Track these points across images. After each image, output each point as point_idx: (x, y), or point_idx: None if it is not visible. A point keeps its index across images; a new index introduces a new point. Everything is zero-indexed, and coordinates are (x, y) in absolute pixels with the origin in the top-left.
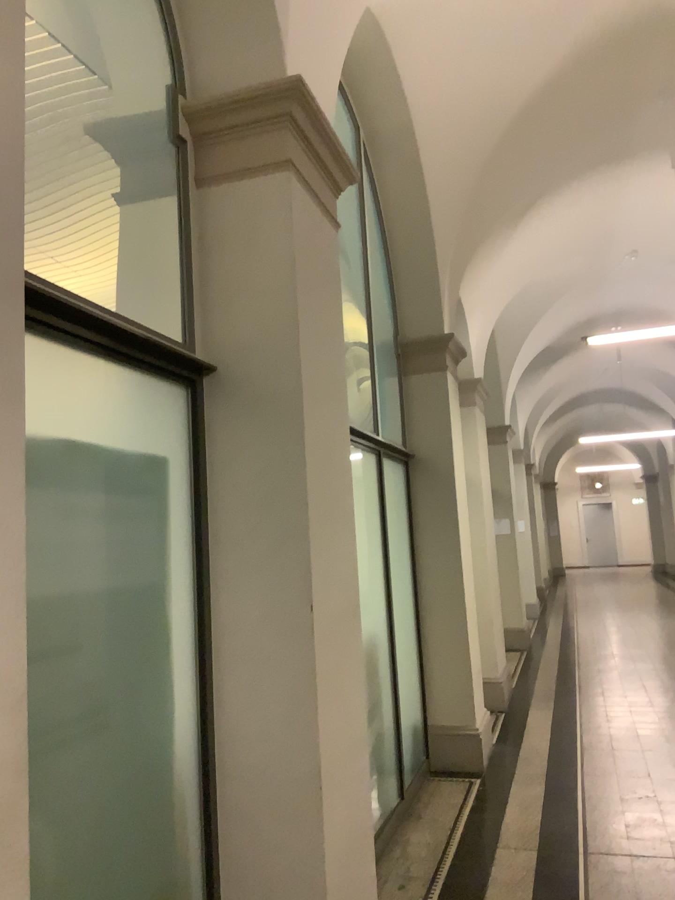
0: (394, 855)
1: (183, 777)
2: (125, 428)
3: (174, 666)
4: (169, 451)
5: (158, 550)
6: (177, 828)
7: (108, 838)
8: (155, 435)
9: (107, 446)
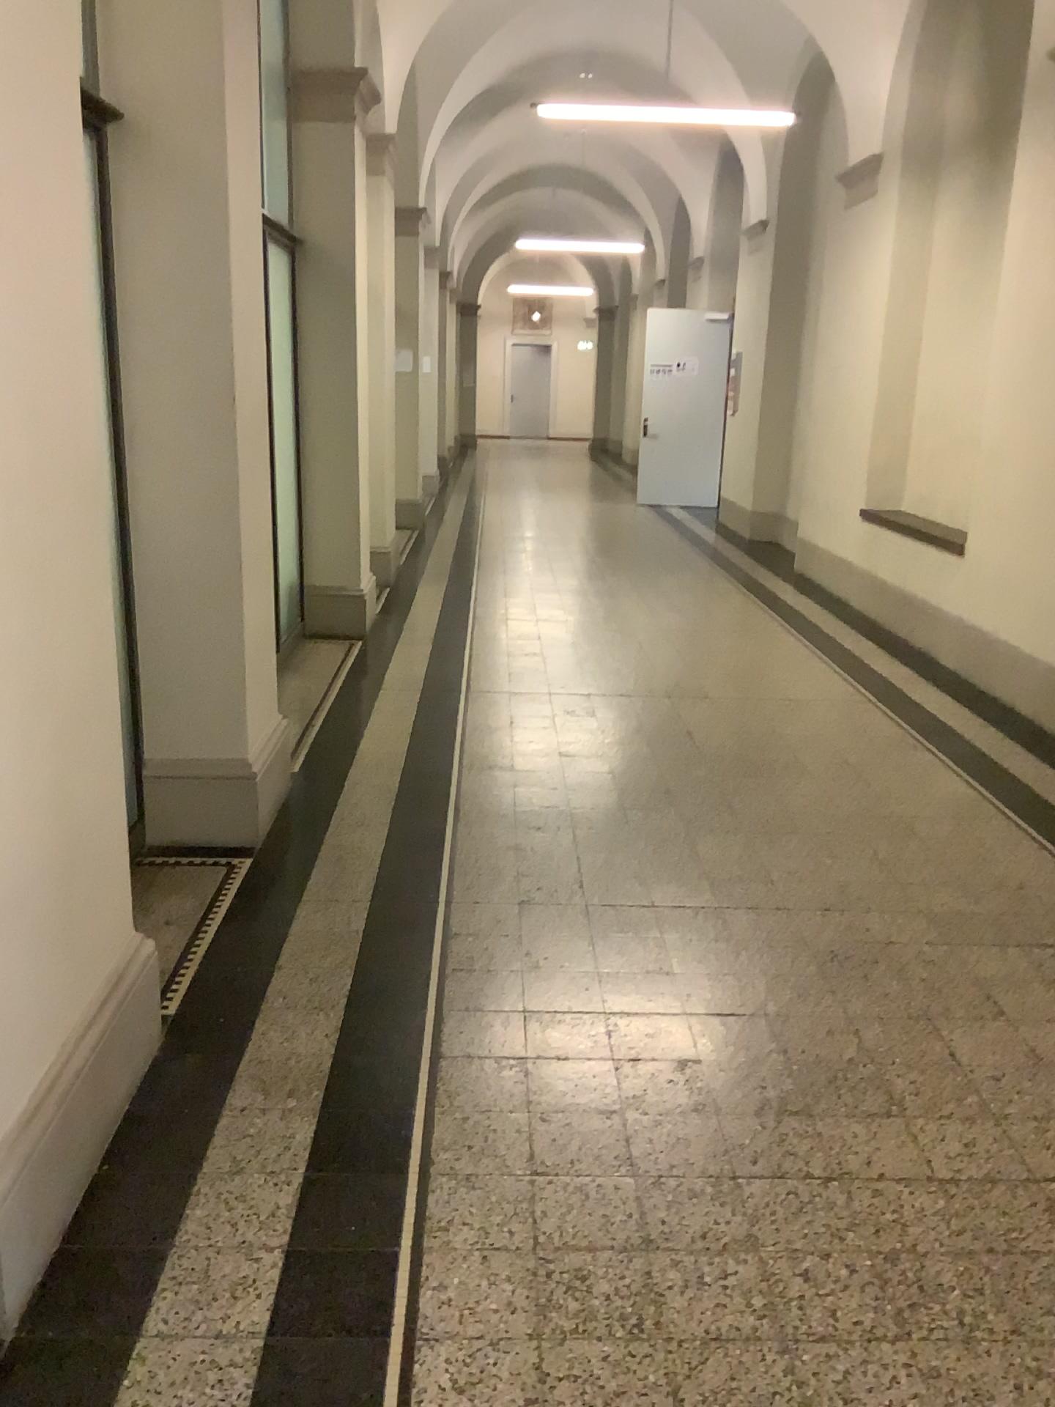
0: None
1: None
2: None
3: None
4: None
5: None
6: None
7: None
8: None
9: None
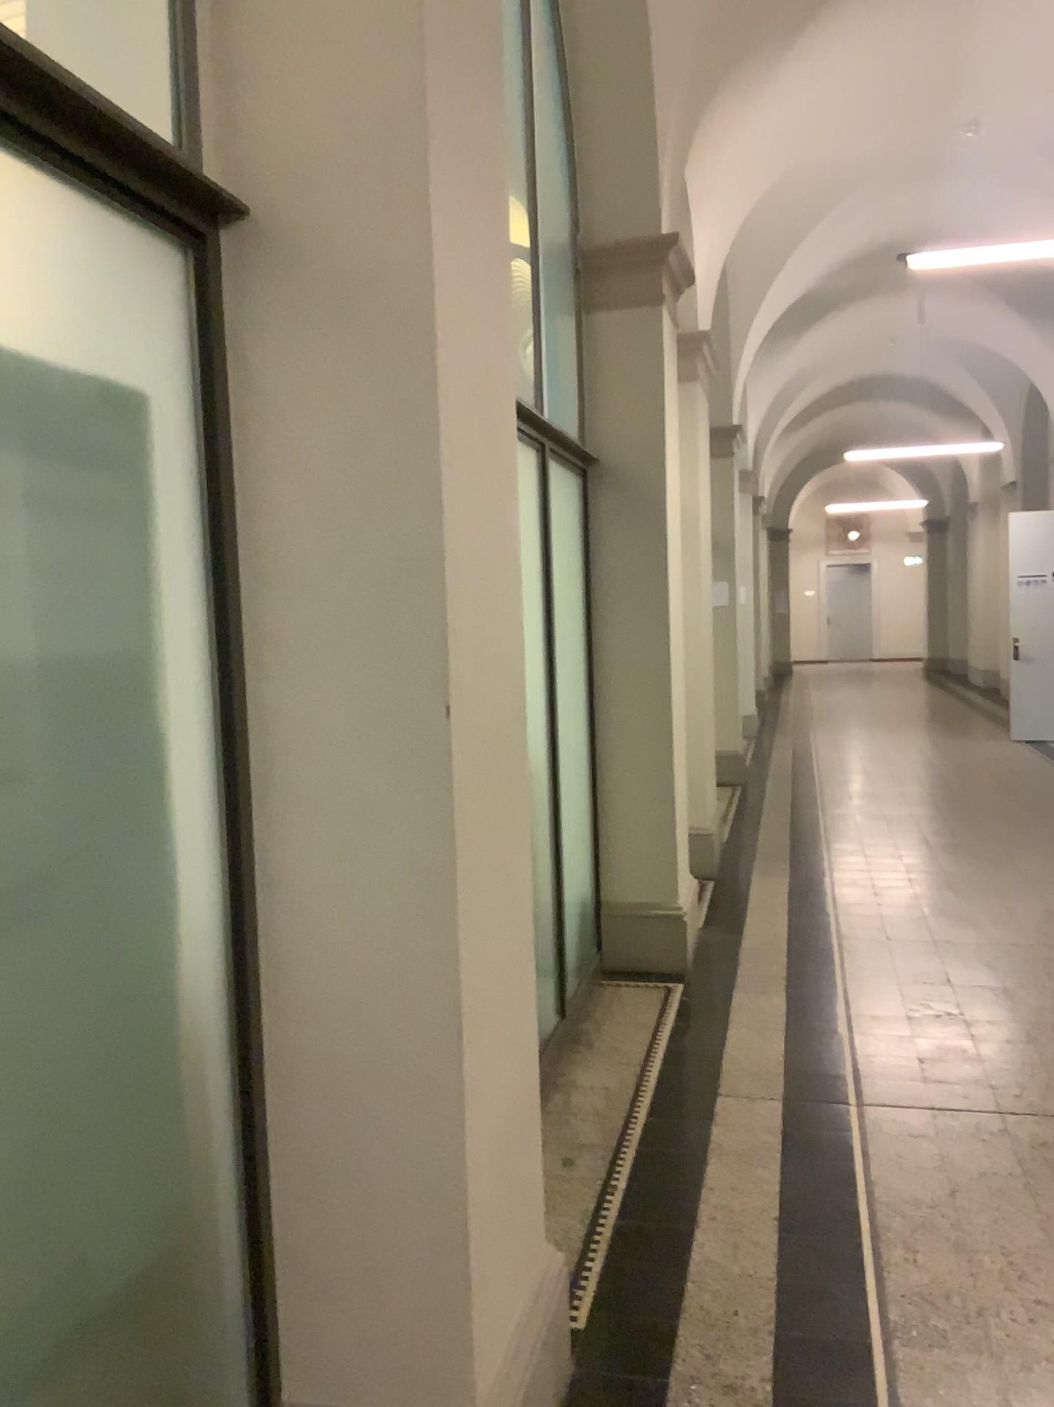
0: (555, 1109)
1: (199, 1018)
2: (50, 307)
3: (175, 814)
4: (153, 376)
5: (135, 582)
6: (189, 1110)
7: (45, 1152)
8: (121, 336)
9: (7, 339)
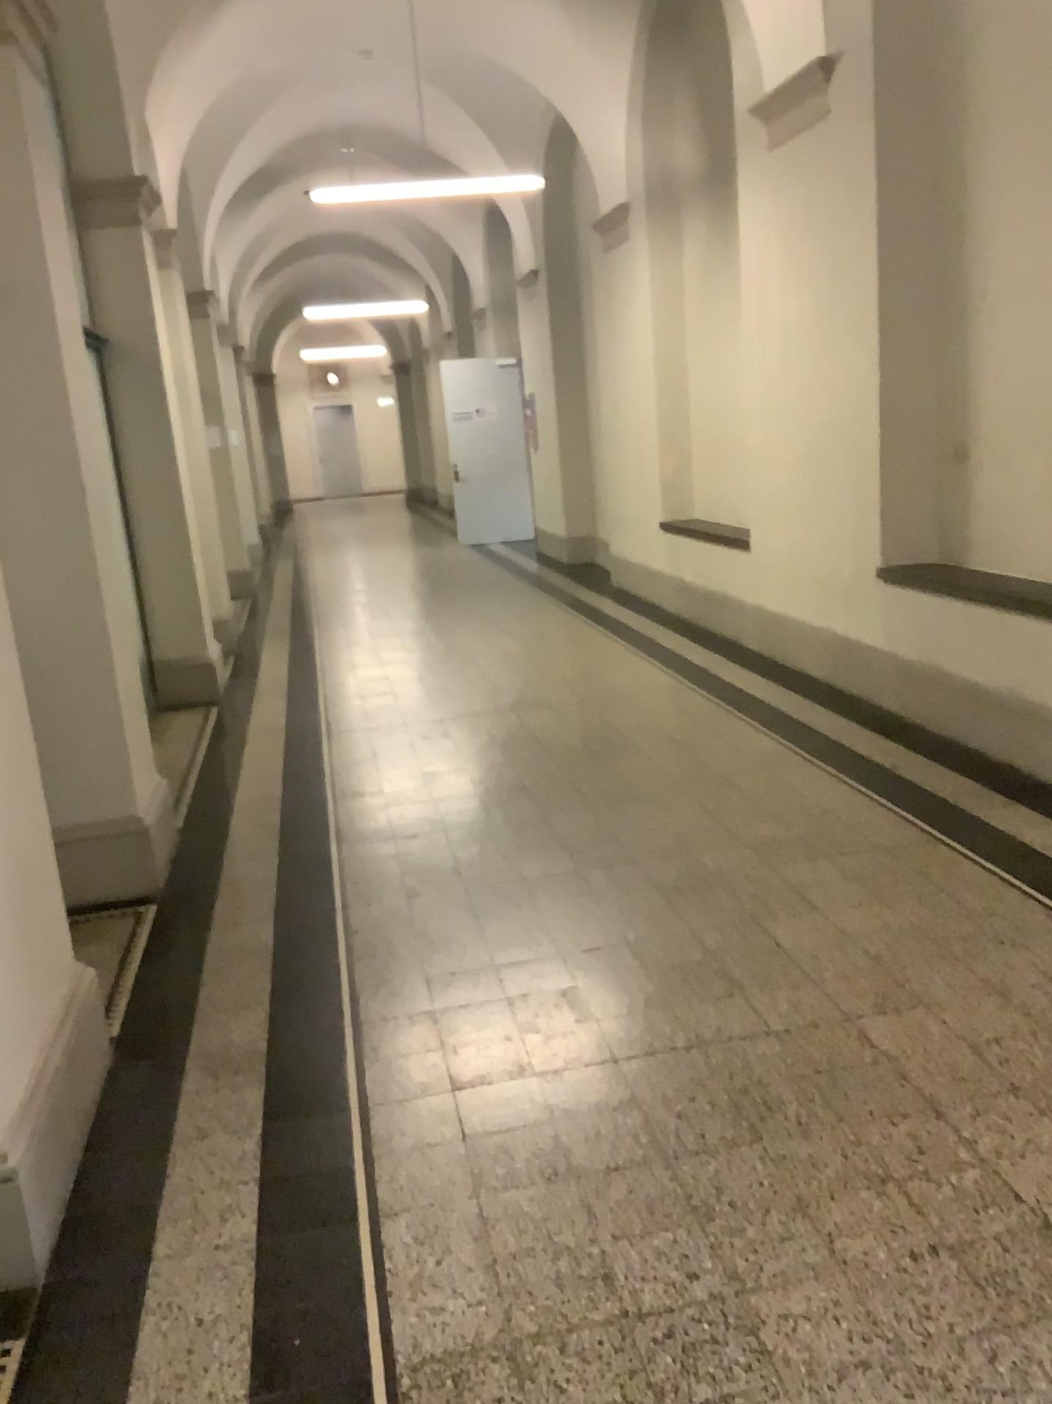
0: None
1: None
2: None
3: None
4: None
5: None
6: None
7: None
8: None
9: None
